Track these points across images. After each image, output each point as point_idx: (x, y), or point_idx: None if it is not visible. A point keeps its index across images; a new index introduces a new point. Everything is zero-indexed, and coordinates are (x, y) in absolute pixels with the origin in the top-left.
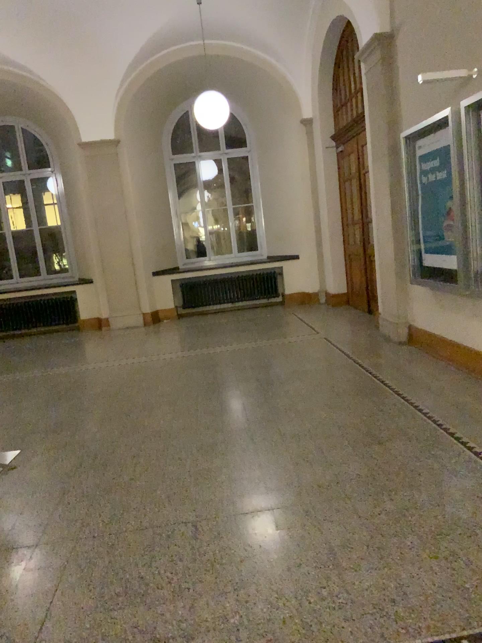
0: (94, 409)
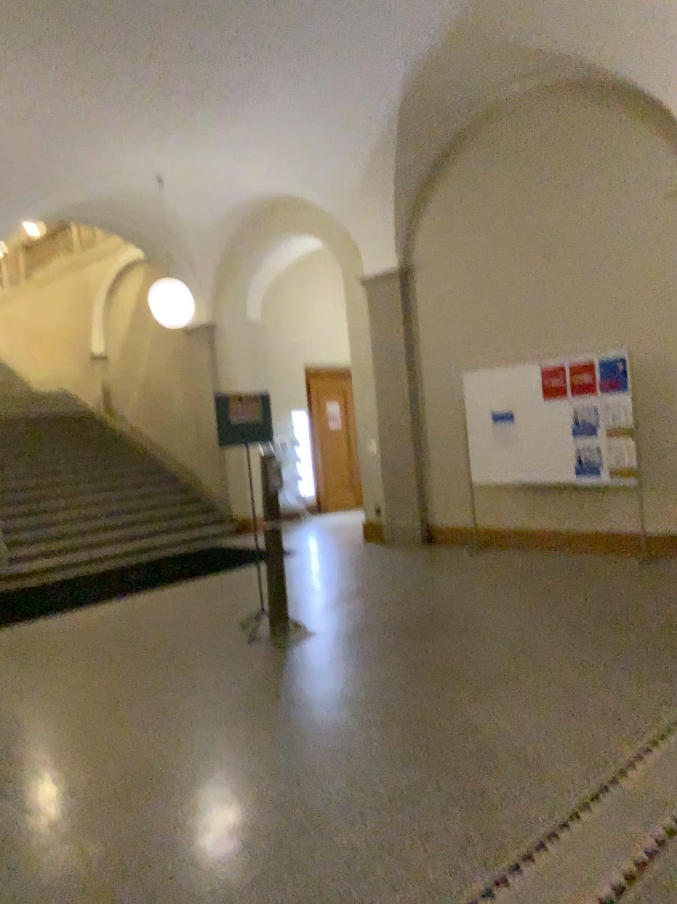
0: (304, 675)
